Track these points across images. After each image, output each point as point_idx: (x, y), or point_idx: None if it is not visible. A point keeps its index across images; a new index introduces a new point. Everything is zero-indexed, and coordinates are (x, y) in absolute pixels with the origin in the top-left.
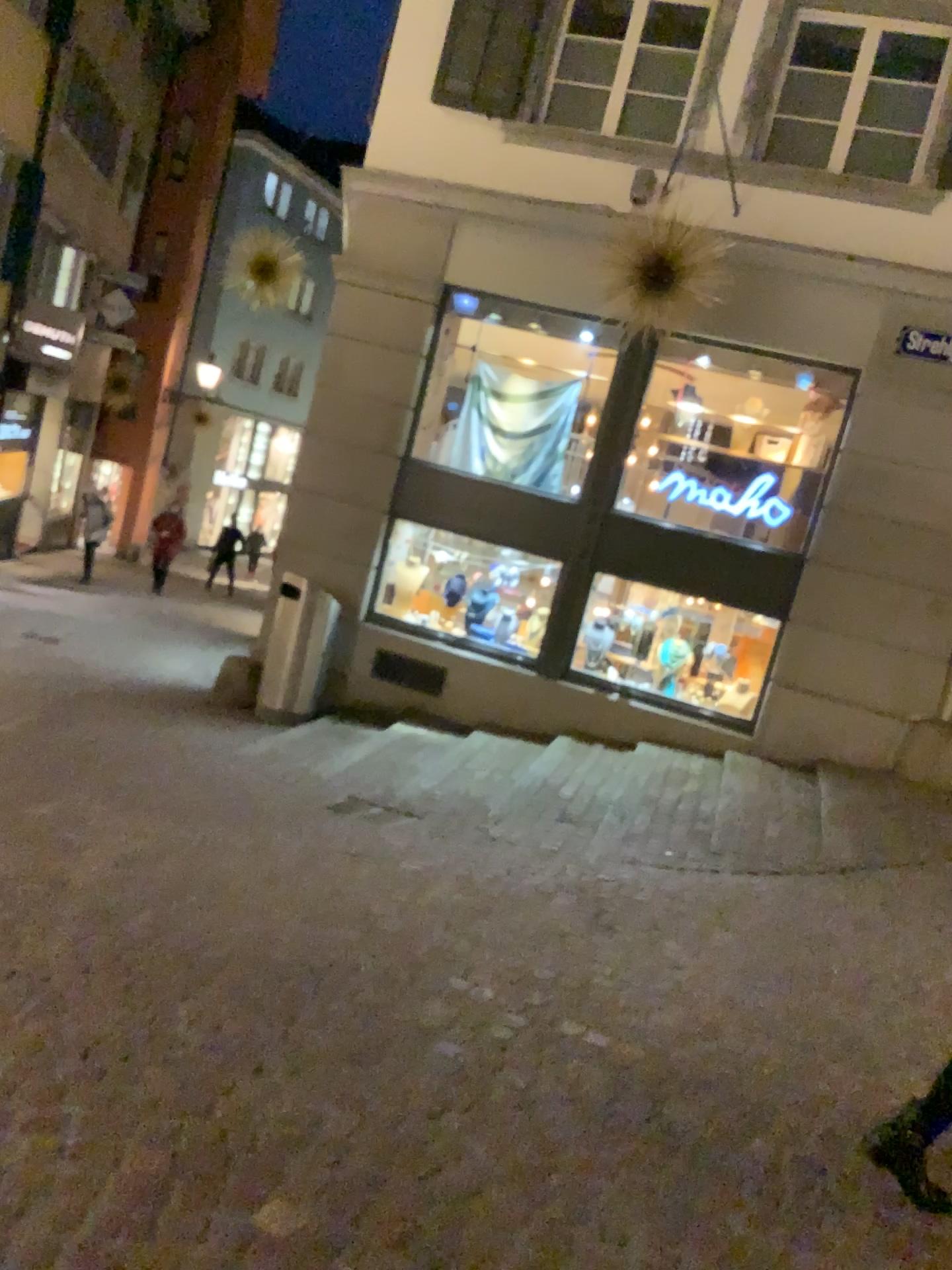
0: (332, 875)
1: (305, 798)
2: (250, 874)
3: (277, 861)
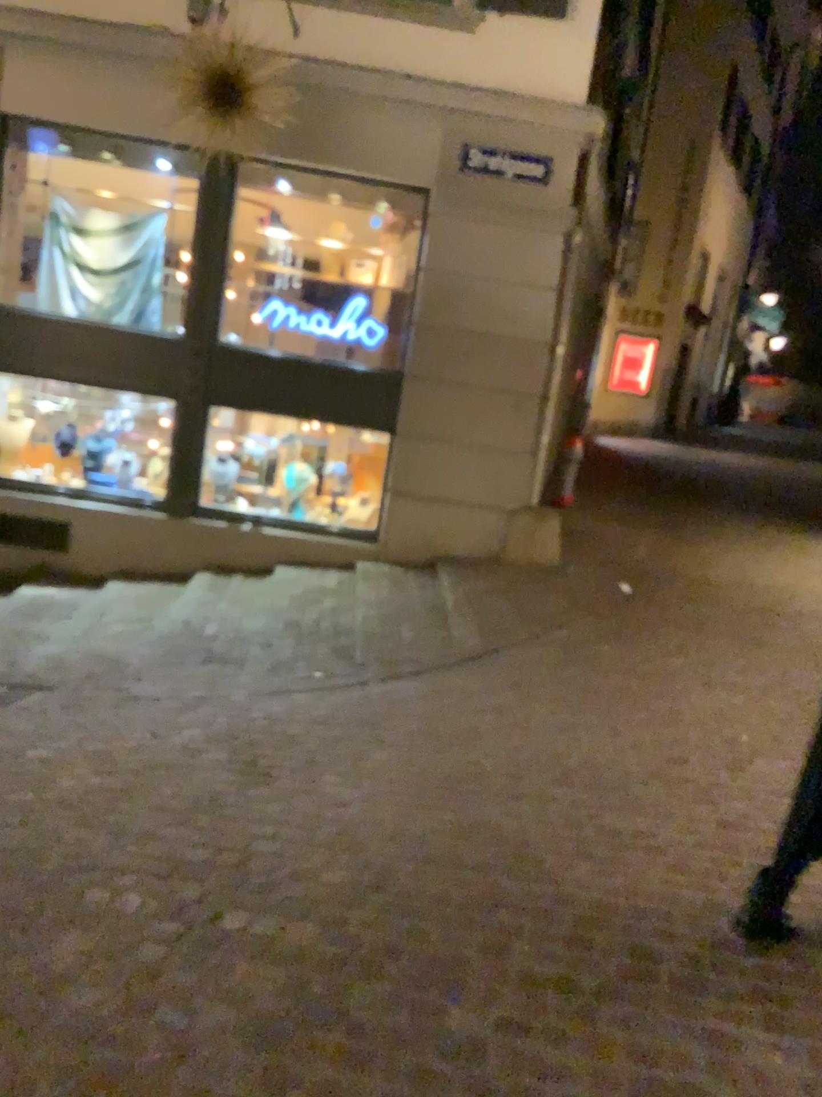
0: None
1: None
2: None
3: None
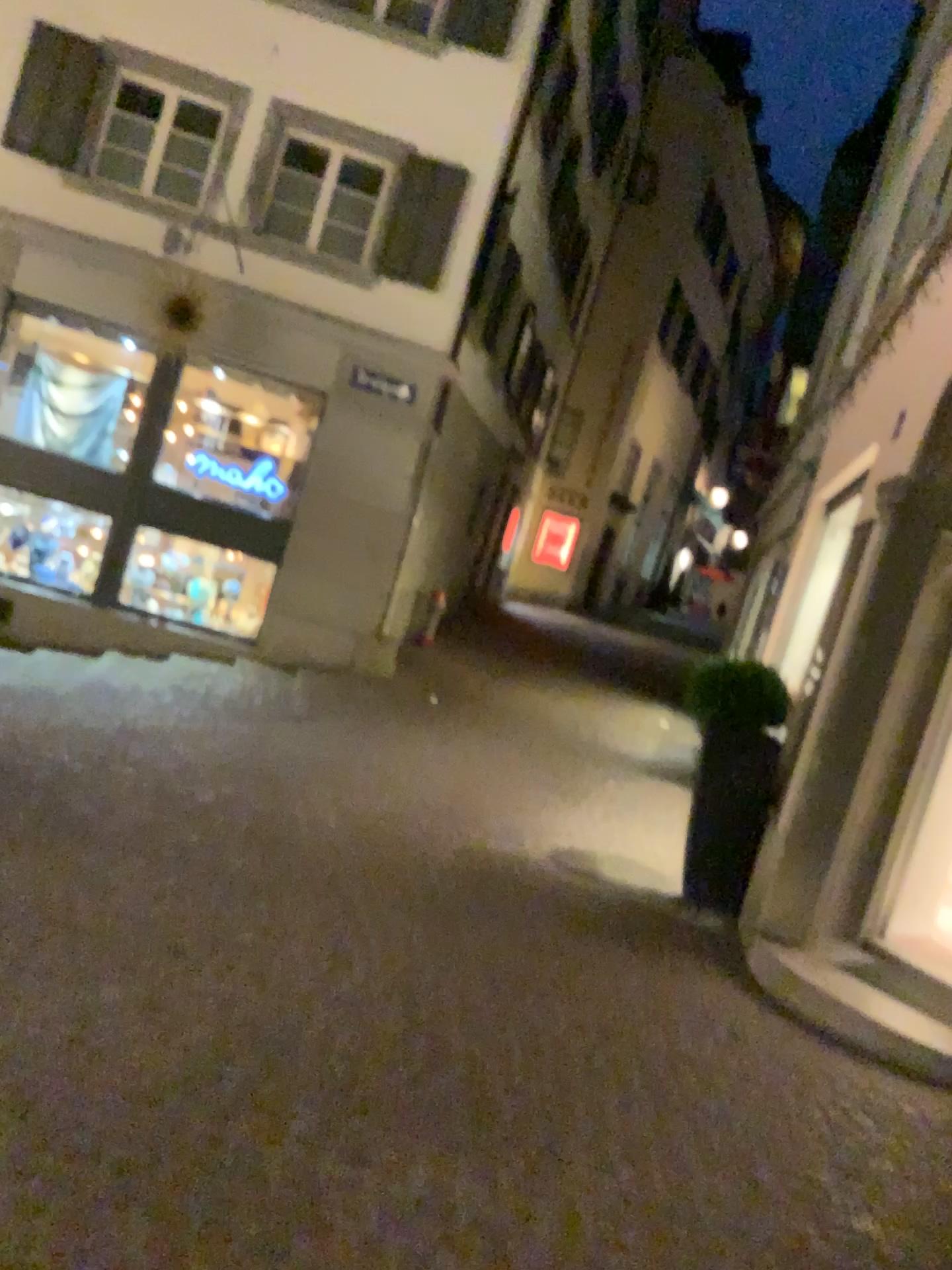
0: None
1: None
2: None
3: None
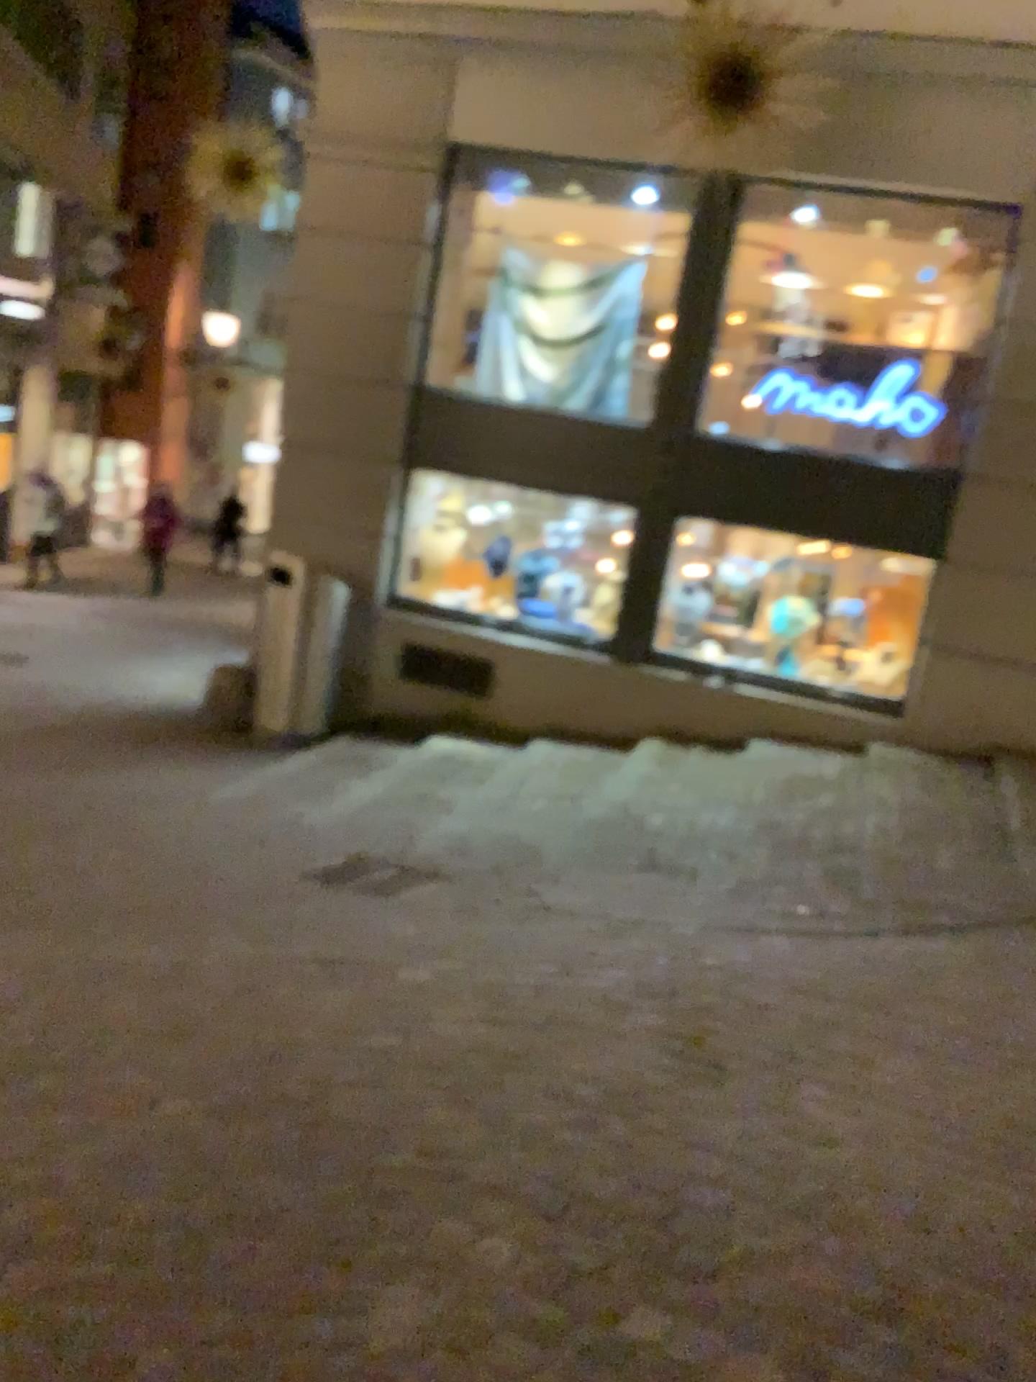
0: (289, 1008)
1: (285, 865)
2: (153, 1023)
3: (207, 990)
